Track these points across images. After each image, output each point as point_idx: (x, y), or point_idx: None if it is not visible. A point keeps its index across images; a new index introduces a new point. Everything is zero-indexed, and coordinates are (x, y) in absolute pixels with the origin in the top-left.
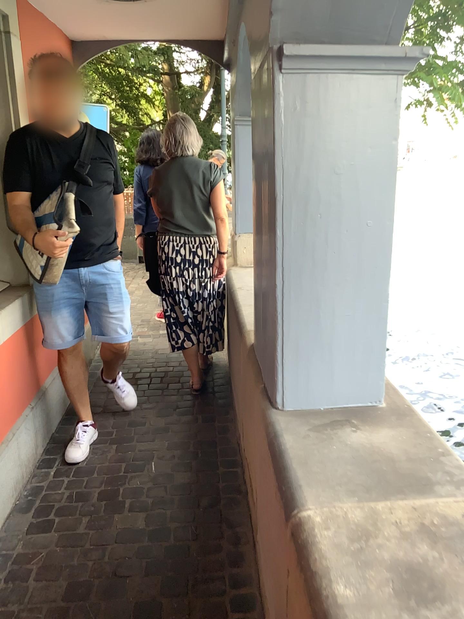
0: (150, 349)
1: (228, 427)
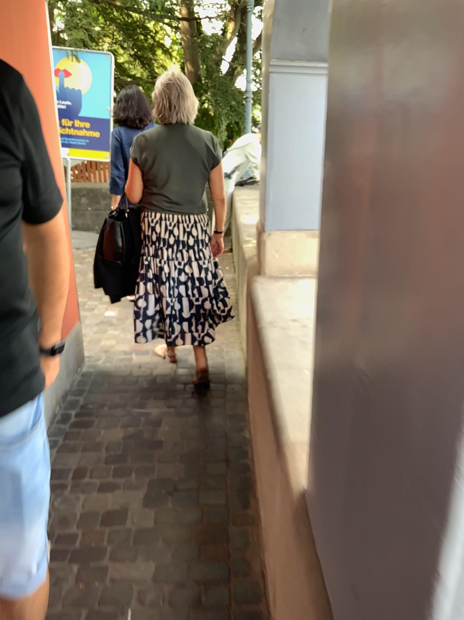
0: (146, 376)
1: (248, 539)
